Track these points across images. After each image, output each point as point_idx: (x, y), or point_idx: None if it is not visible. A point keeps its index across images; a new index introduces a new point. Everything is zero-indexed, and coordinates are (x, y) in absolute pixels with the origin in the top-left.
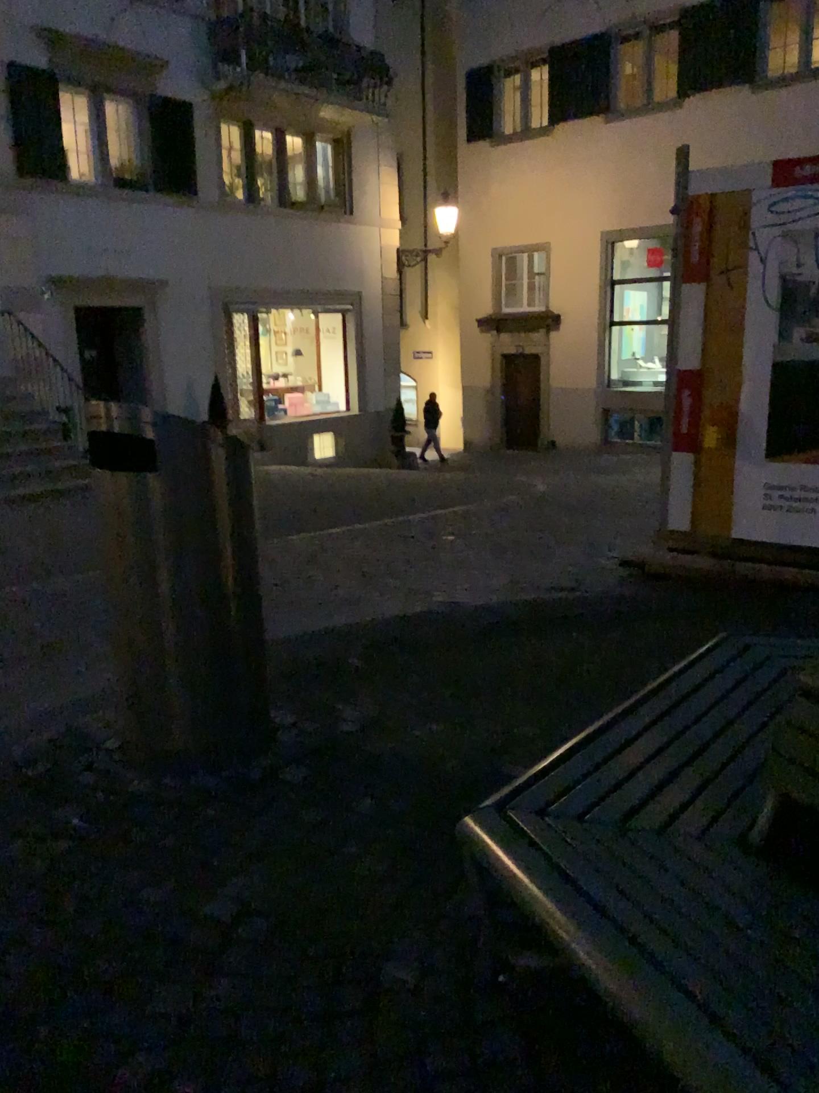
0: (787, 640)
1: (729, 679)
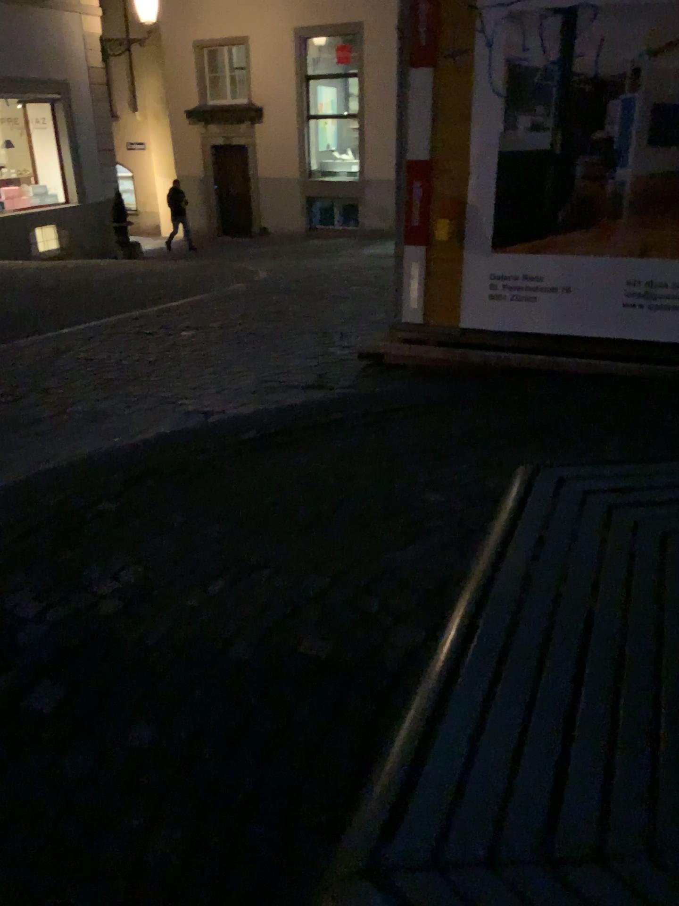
0: (594, 467)
1: (568, 538)
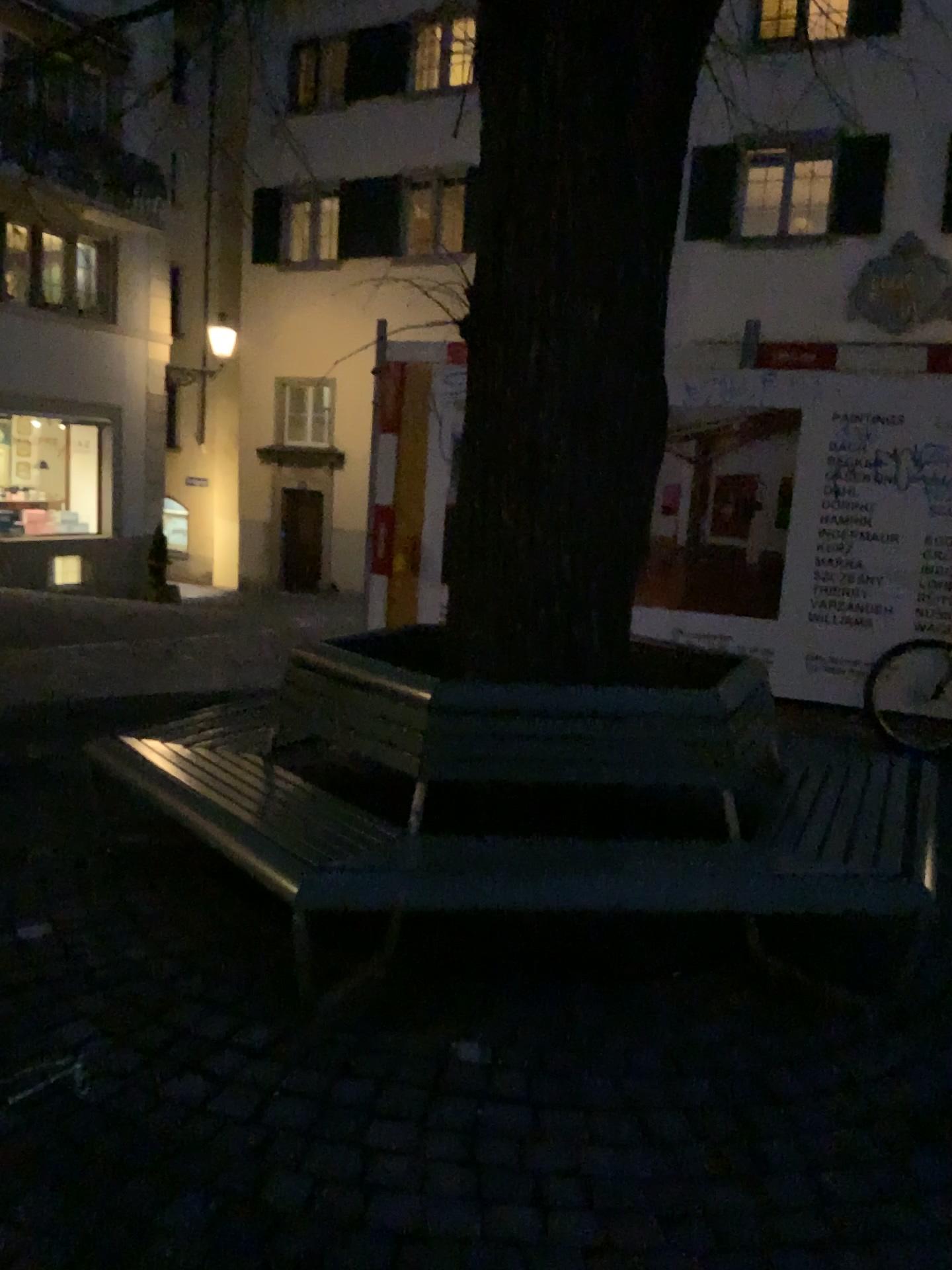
0: None
1: None
